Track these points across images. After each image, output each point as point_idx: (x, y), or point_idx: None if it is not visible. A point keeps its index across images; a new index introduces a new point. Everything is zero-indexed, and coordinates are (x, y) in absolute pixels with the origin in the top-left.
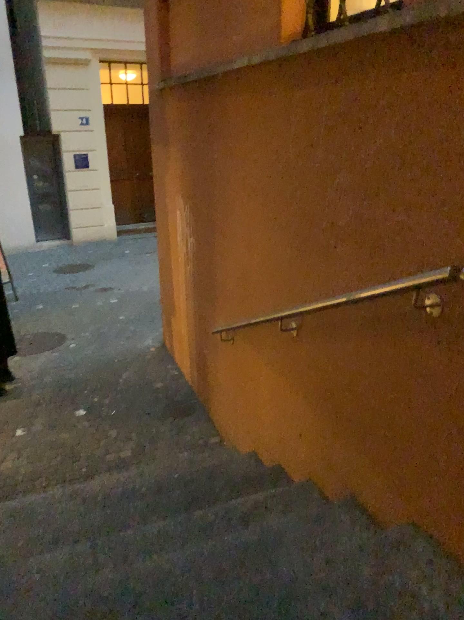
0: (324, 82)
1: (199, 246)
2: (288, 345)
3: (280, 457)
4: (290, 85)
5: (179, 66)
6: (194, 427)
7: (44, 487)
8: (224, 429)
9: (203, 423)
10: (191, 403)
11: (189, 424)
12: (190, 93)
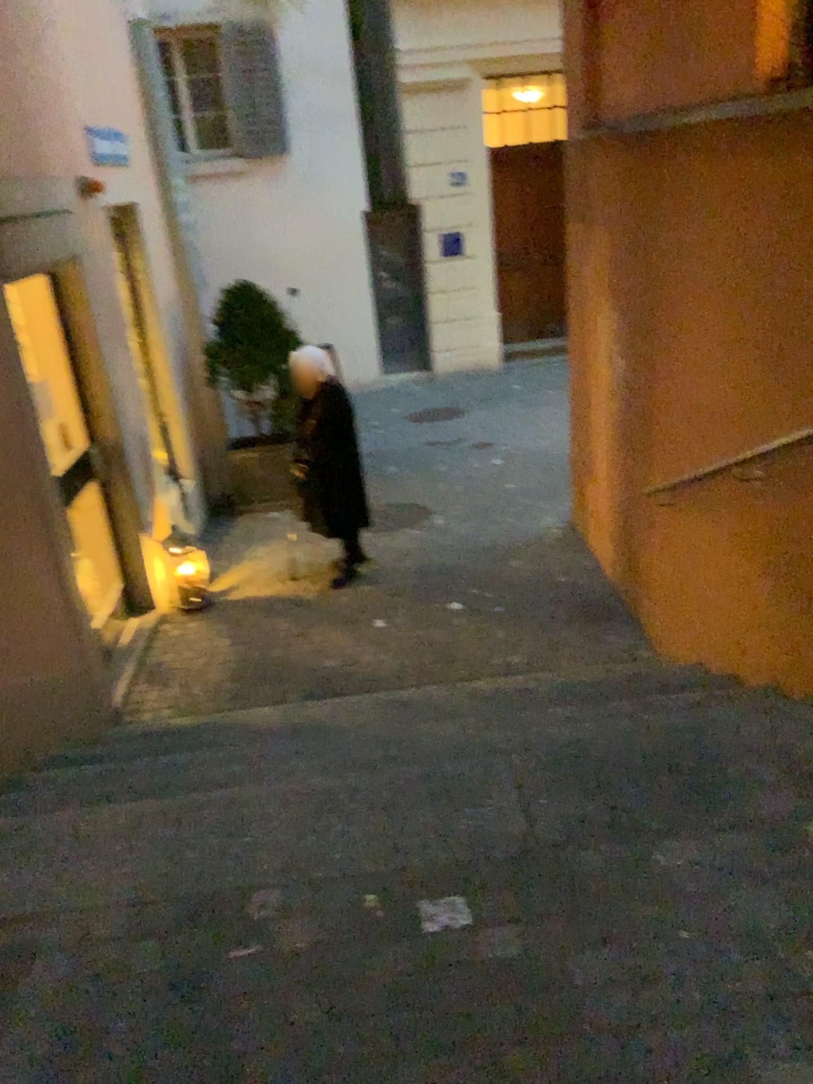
0: (796, 152)
1: (630, 372)
2: (746, 504)
3: (731, 661)
4: (755, 152)
5: (609, 108)
6: (614, 635)
7: (414, 684)
8: (658, 636)
9: (628, 631)
10: (611, 604)
11: (606, 631)
12: (624, 149)
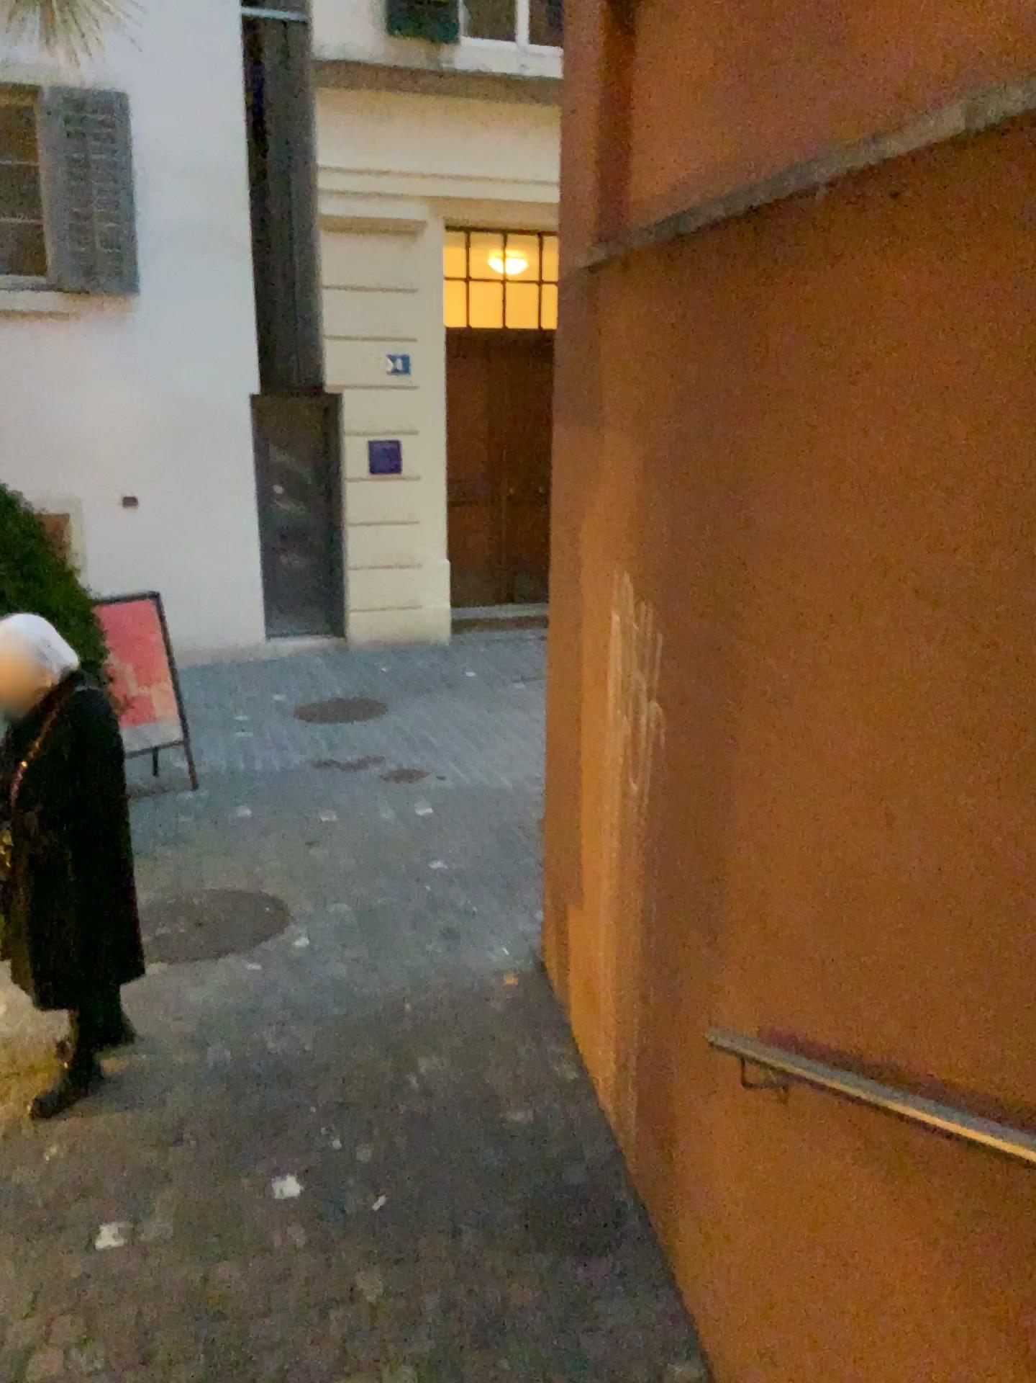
0: None
1: (681, 739)
2: None
3: None
4: None
5: (656, 196)
6: (620, 1304)
7: None
8: (724, 1355)
9: (652, 1293)
10: (614, 1199)
11: (604, 1290)
12: (689, 268)
